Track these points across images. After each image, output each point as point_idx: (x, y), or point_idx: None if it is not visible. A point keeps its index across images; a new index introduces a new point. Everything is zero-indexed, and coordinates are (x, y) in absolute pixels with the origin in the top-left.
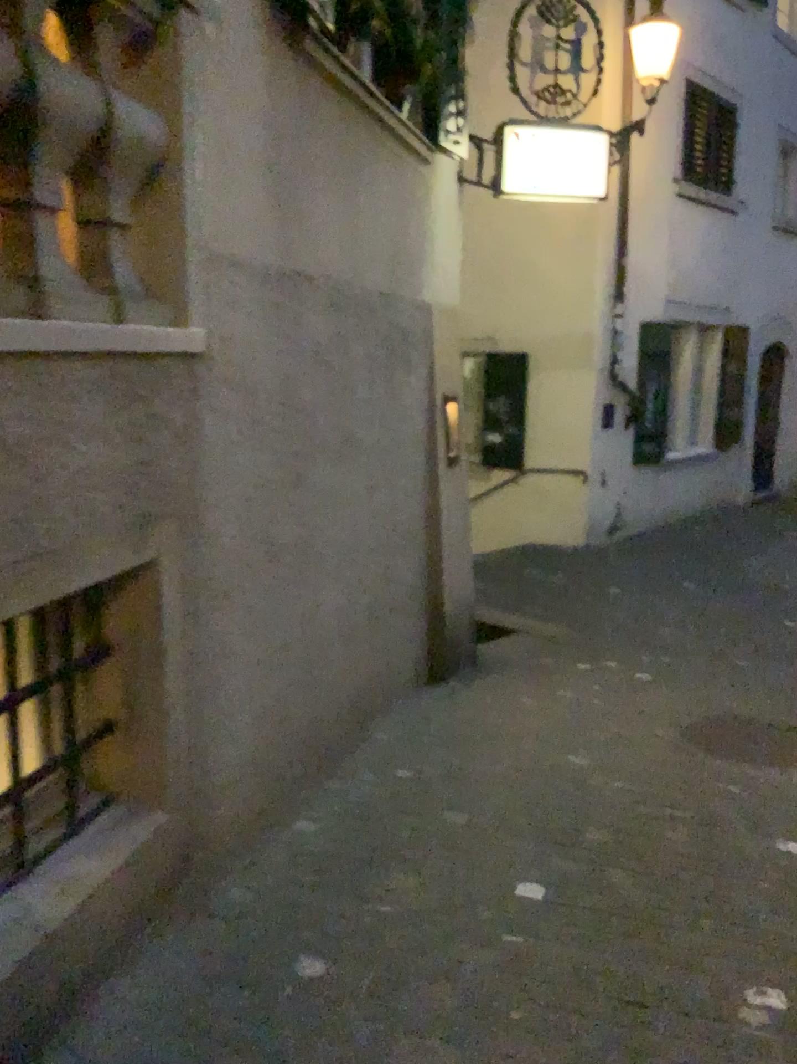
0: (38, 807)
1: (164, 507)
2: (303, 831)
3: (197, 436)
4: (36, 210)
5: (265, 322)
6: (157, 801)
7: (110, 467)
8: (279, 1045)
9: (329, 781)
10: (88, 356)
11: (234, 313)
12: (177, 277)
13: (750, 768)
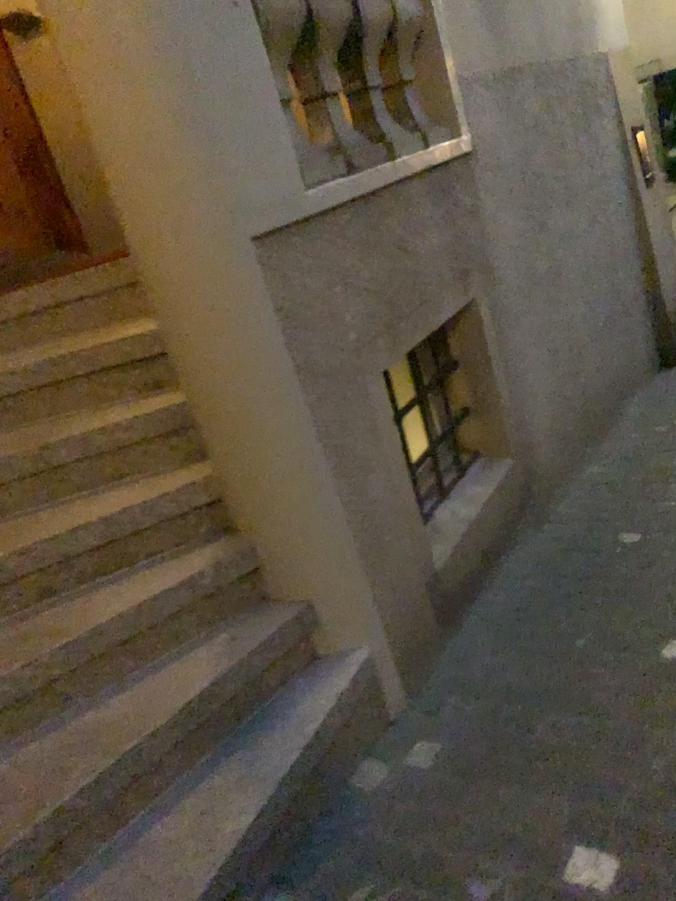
0: (438, 462)
1: (472, 263)
2: (596, 471)
3: (478, 210)
4: (366, 91)
5: (498, 116)
6: (506, 451)
7: (441, 243)
8: (623, 572)
9: (603, 442)
10: (417, 175)
11: (481, 116)
12: (444, 104)
13: None
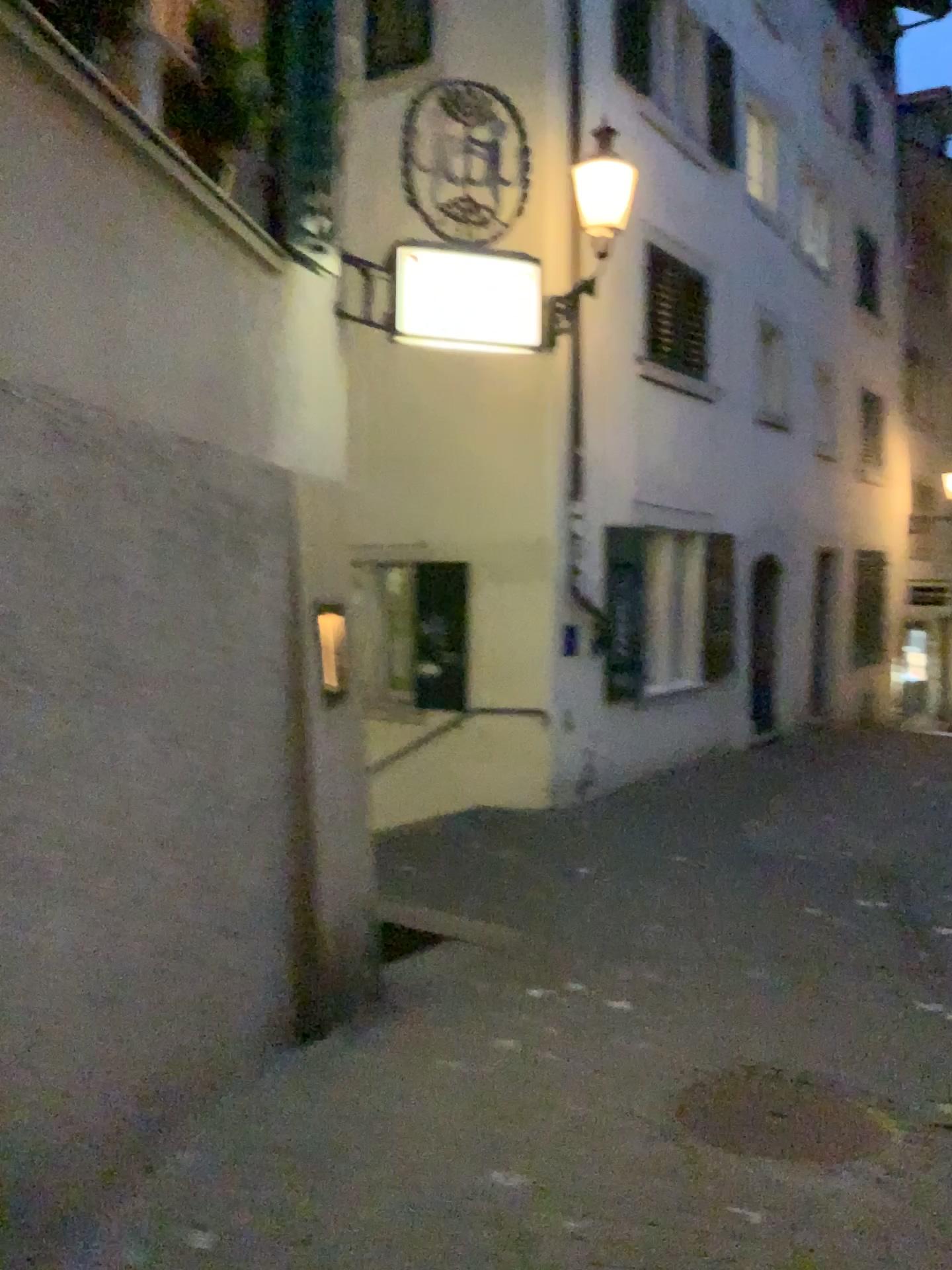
0: None
1: None
2: None
3: None
4: None
5: None
6: None
7: None
8: None
9: None
10: None
11: None
12: None
13: (779, 1175)
